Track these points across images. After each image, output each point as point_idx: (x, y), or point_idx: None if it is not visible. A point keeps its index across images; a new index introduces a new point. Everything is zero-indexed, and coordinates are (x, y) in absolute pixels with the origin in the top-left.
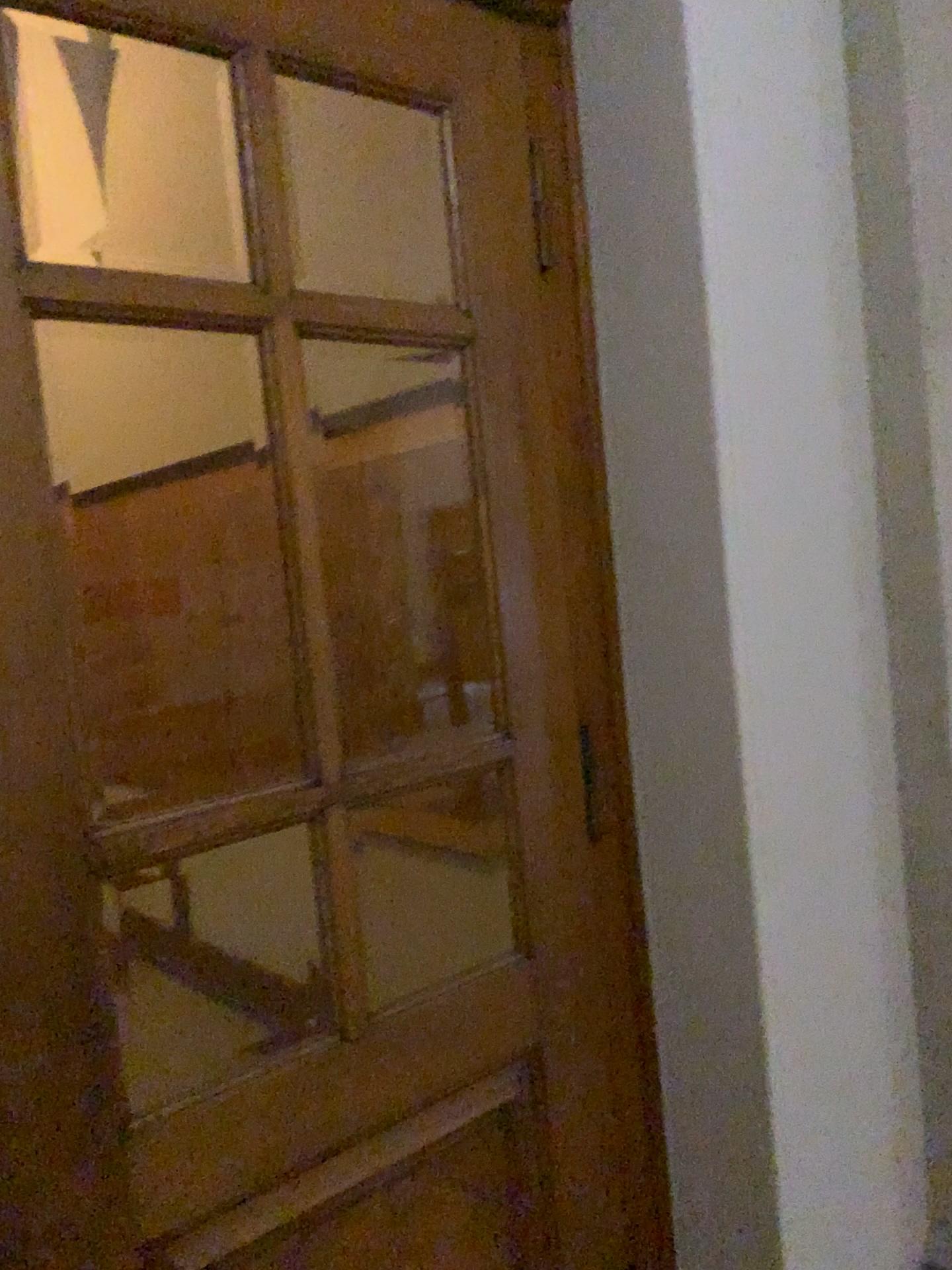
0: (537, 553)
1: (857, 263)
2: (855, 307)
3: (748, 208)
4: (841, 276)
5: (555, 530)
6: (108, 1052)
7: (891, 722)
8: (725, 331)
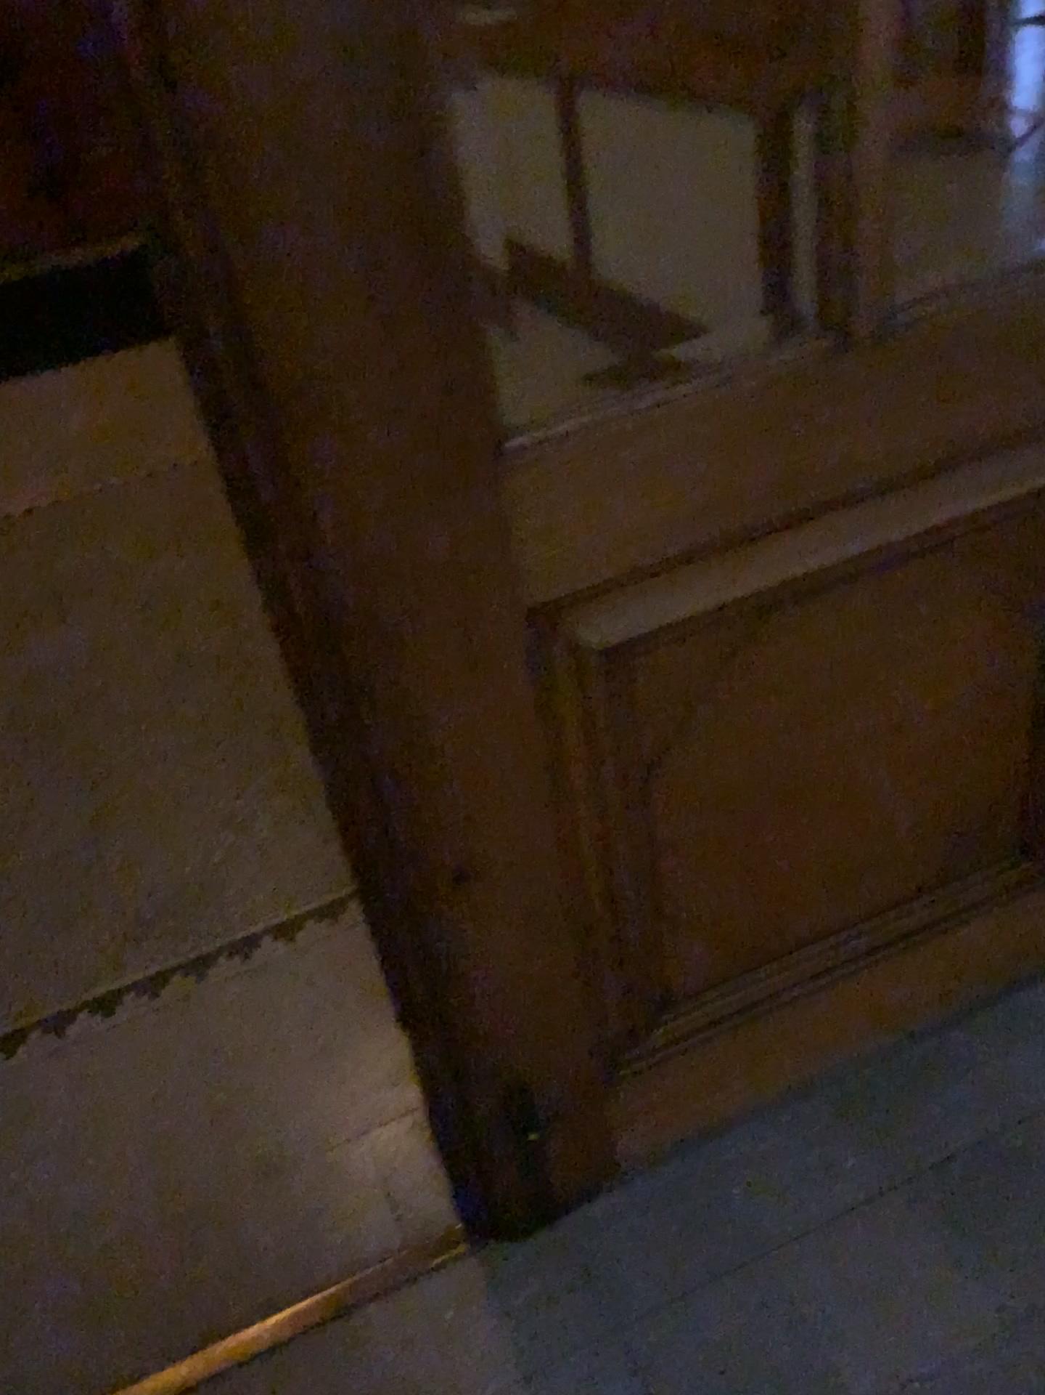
0: None
1: None
2: None
3: None
4: None
5: None
6: (476, 379)
7: None
8: None
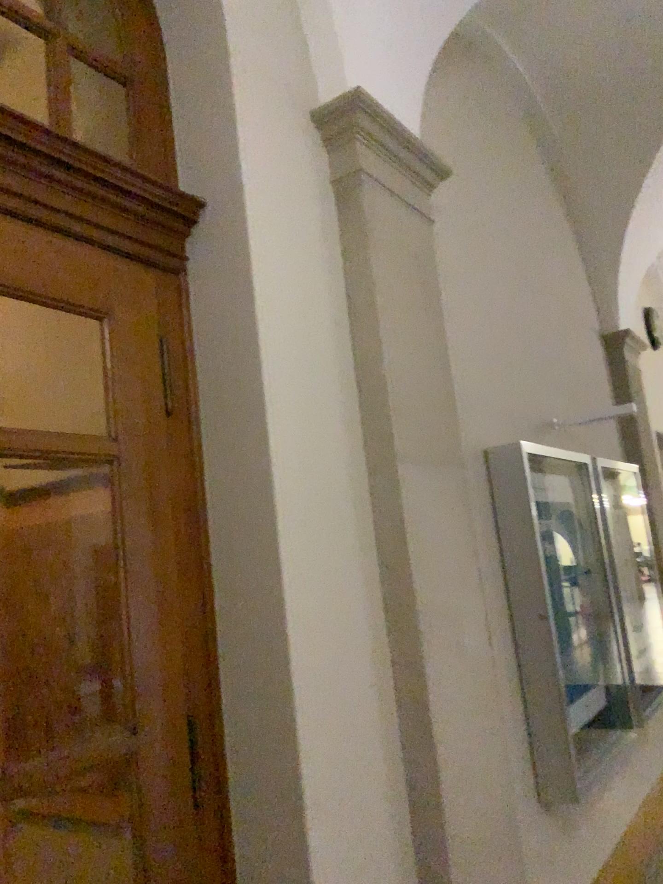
0: (159, 610)
1: (359, 426)
2: (360, 452)
3: (293, 396)
4: (351, 433)
5: (171, 594)
6: None
7: (396, 715)
8: (281, 467)
